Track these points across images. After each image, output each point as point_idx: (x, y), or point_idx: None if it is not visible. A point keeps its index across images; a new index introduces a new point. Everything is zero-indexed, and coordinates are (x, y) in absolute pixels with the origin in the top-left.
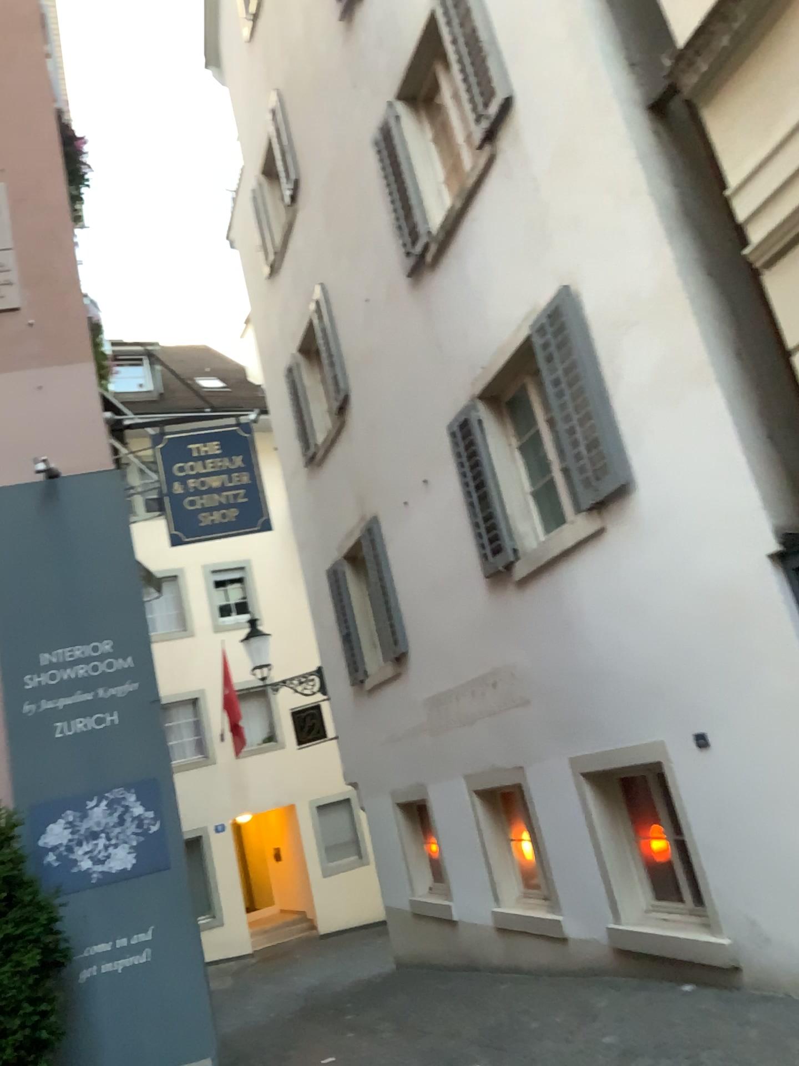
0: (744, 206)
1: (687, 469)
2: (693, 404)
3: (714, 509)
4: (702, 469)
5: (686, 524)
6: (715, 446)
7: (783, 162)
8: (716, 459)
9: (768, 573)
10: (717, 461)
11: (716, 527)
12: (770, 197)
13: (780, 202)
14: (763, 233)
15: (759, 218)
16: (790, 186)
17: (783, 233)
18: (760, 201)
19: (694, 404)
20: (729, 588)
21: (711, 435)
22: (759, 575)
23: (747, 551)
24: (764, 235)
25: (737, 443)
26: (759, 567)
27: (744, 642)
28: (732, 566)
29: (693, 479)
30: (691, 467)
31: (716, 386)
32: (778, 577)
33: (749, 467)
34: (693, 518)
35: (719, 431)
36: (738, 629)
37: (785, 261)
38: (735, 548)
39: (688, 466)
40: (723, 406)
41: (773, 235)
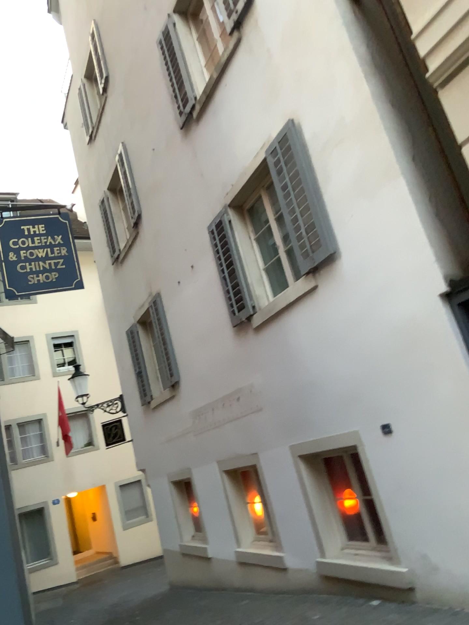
0: (425, 44)
1: (378, 239)
2: (383, 193)
3: (398, 265)
4: (389, 238)
5: (377, 278)
6: (400, 220)
7: (457, 5)
8: (401, 229)
9: (440, 307)
10: (401, 230)
11: (400, 278)
12: (446, 33)
13: (454, 35)
14: (440, 60)
15: (437, 50)
16: (462, 22)
17: (457, 57)
18: (438, 37)
19: (383, 193)
20: (409, 321)
21: (397, 212)
22: (432, 309)
23: (423, 292)
24: (441, 61)
25: (418, 215)
26: (432, 303)
27: (418, 359)
28: (412, 304)
29: (382, 245)
30: (381, 237)
31: (400, 177)
32: (447, 309)
33: (426, 232)
34: (382, 273)
35: (404, 209)
36: (415, 349)
37: (457, 78)
38: (414, 291)
39: (379, 236)
40: (406, 191)
41: (448, 60)
